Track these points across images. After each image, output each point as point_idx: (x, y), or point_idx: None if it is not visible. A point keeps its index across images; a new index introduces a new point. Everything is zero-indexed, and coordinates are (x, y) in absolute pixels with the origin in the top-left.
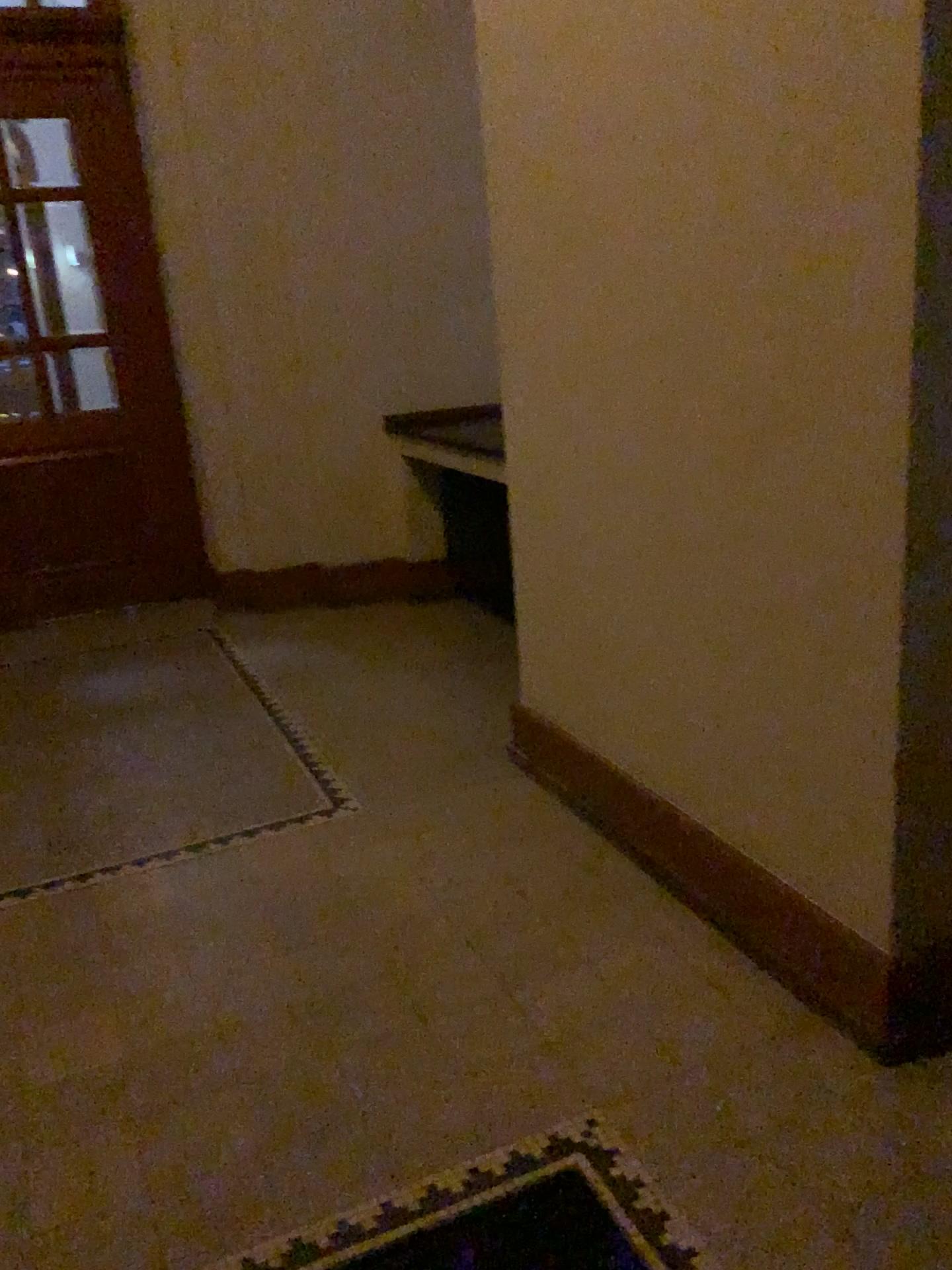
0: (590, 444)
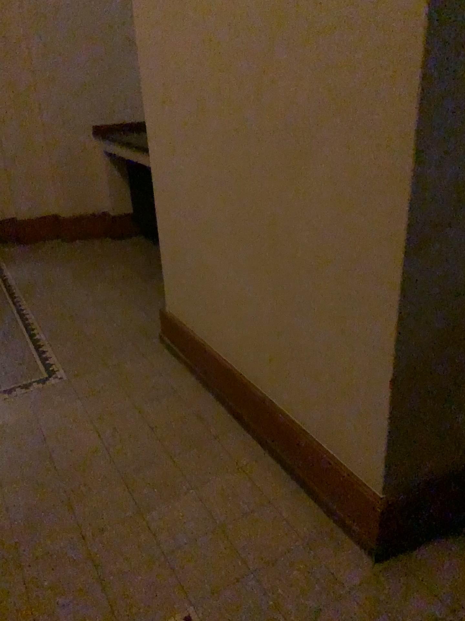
0: (190, 144)
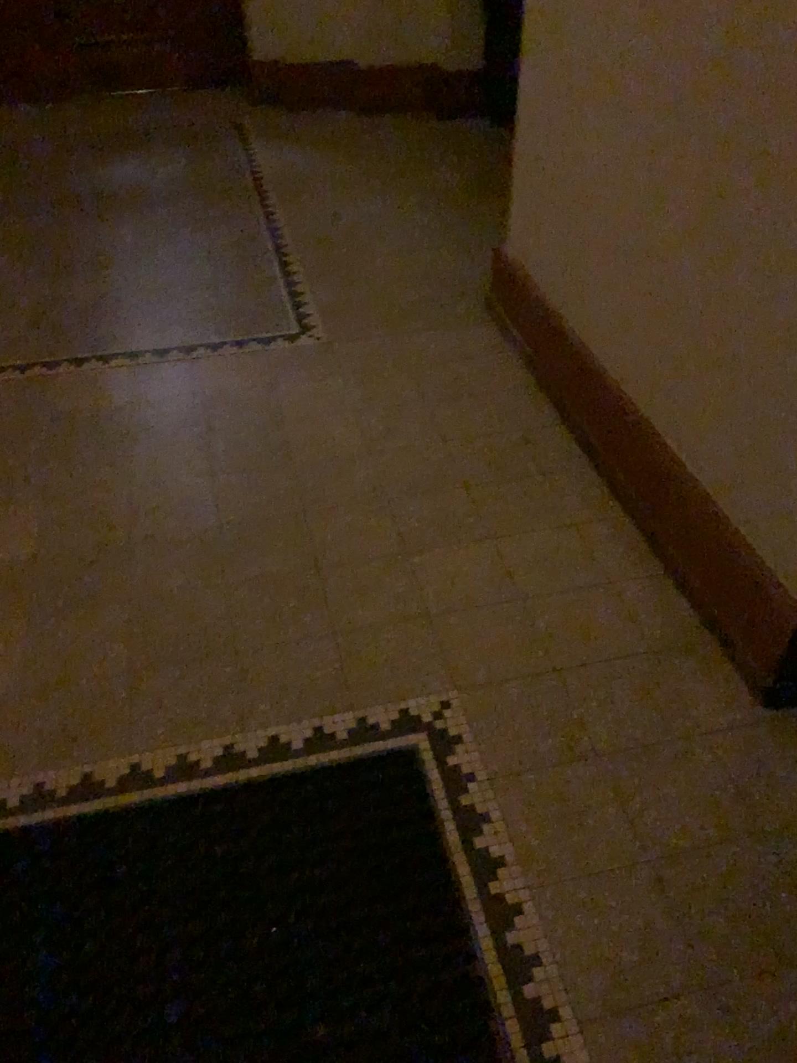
0: None
